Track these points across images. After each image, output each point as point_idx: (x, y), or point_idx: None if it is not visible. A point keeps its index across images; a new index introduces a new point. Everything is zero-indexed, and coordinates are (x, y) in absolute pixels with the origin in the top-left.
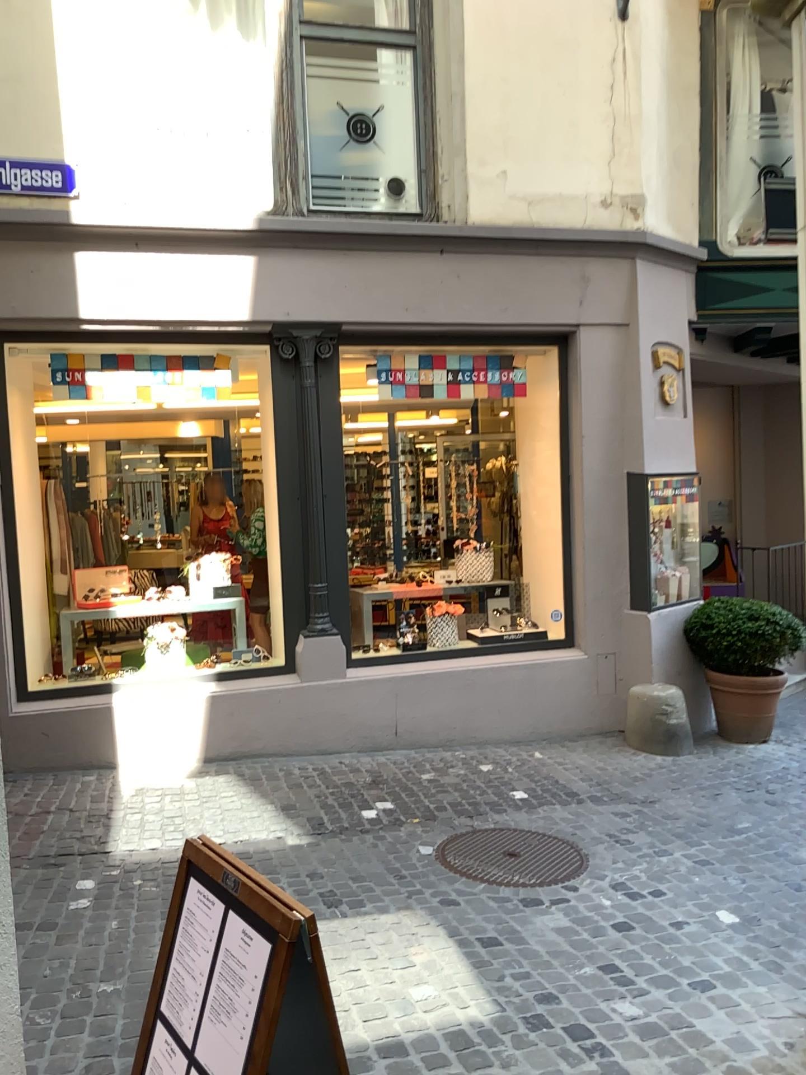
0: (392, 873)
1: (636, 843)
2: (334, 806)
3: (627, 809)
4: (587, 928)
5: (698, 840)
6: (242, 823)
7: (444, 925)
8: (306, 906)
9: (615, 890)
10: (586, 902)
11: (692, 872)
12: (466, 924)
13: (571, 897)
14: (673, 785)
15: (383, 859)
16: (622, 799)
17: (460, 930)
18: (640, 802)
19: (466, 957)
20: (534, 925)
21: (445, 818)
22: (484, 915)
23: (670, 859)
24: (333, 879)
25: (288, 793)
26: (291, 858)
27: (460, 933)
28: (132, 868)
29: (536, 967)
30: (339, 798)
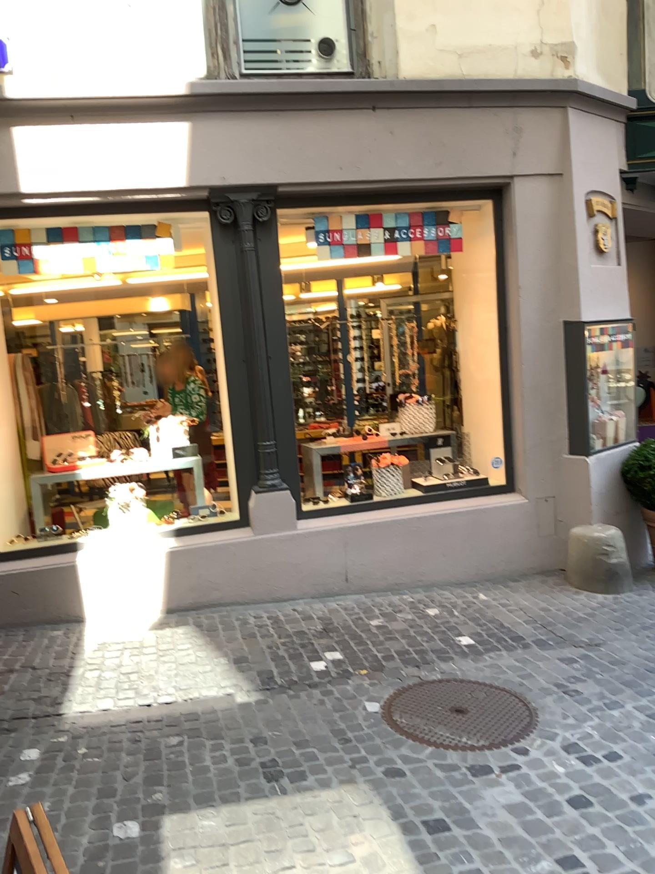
0: (336, 738)
1: (585, 695)
2: (285, 656)
3: (573, 655)
4: (542, 809)
5: (649, 692)
6: (194, 678)
7: (387, 806)
8: (245, 782)
9: (568, 757)
10: (538, 772)
11: (648, 730)
12: (410, 805)
13: (521, 766)
14: (616, 624)
15: (328, 719)
16: (567, 643)
17: (405, 812)
18: (585, 645)
19: (410, 852)
20: (484, 804)
21: (393, 668)
22: (430, 790)
23: (623, 714)
24: (275, 747)
25: (242, 642)
26: (236, 721)
27: (405, 817)
28: (80, 733)
29: (488, 866)
30: (290, 648)
